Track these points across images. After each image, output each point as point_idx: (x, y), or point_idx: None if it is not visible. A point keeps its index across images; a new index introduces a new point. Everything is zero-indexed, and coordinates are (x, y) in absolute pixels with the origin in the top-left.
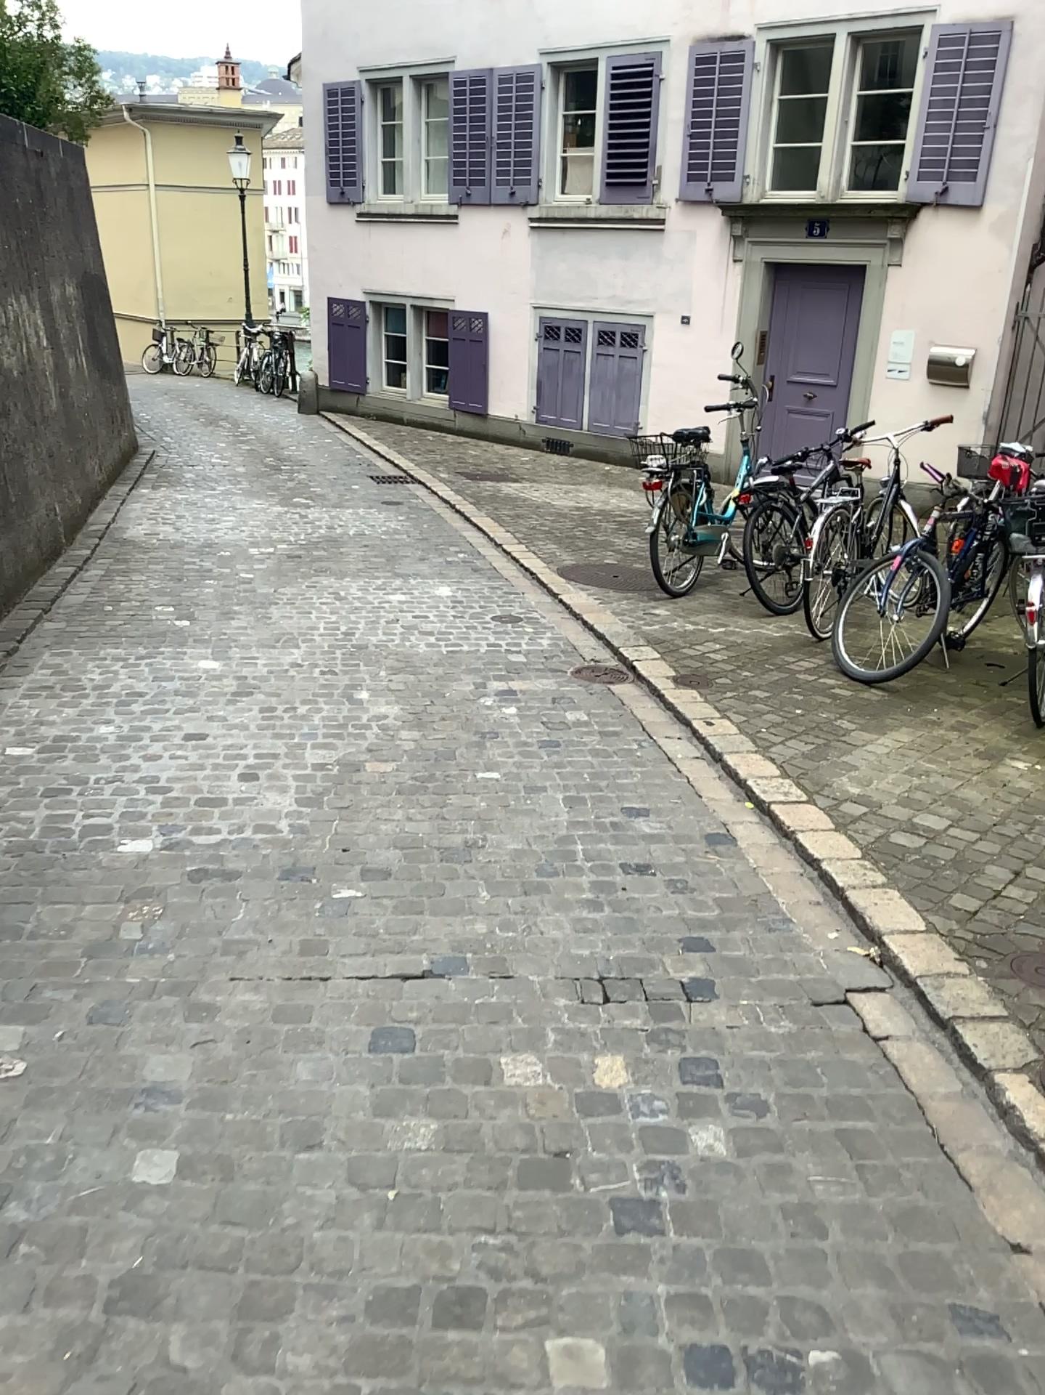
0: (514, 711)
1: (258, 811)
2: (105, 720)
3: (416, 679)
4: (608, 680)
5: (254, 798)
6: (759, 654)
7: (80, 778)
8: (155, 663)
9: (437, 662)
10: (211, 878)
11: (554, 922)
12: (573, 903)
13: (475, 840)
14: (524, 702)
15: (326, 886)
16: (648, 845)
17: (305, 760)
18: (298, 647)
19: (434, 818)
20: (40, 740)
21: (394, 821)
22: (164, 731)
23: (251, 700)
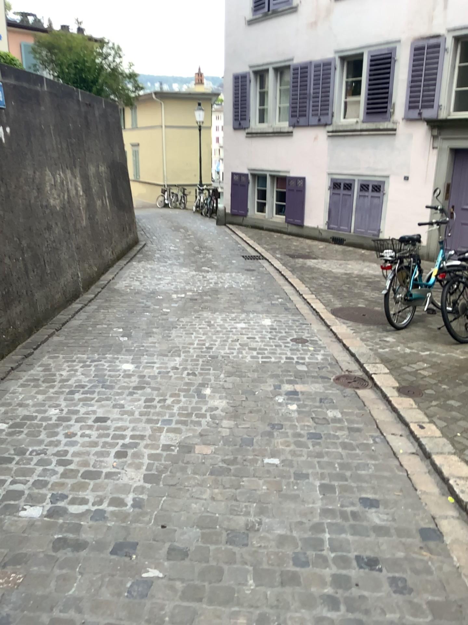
0: (295, 407)
1: (118, 484)
2: (54, 406)
3: (241, 381)
4: (356, 385)
5: (118, 473)
6: (449, 370)
7: (22, 449)
8: (97, 366)
9: (255, 369)
10: (65, 549)
11: (299, 620)
12: (316, 597)
13: (253, 523)
14: (302, 401)
15: (140, 563)
16: (376, 536)
17: (160, 442)
18: (179, 356)
19: (229, 499)
20: (12, 419)
21: (203, 499)
22: (83, 415)
23: (142, 393)
